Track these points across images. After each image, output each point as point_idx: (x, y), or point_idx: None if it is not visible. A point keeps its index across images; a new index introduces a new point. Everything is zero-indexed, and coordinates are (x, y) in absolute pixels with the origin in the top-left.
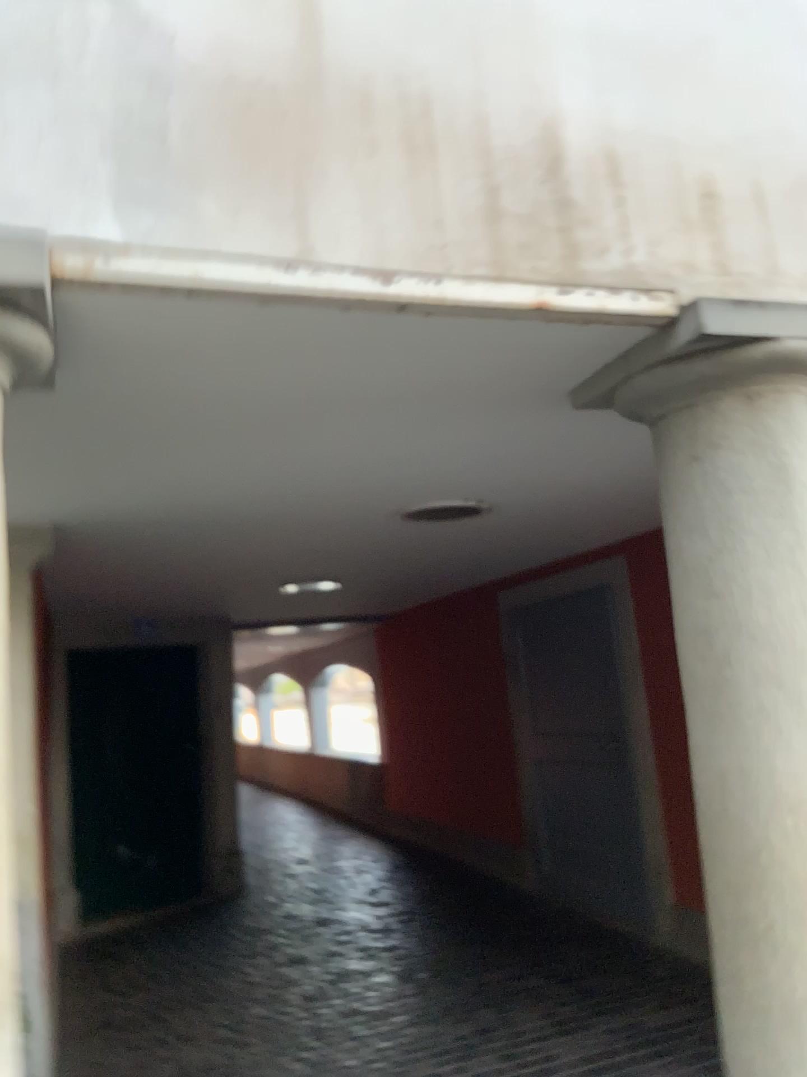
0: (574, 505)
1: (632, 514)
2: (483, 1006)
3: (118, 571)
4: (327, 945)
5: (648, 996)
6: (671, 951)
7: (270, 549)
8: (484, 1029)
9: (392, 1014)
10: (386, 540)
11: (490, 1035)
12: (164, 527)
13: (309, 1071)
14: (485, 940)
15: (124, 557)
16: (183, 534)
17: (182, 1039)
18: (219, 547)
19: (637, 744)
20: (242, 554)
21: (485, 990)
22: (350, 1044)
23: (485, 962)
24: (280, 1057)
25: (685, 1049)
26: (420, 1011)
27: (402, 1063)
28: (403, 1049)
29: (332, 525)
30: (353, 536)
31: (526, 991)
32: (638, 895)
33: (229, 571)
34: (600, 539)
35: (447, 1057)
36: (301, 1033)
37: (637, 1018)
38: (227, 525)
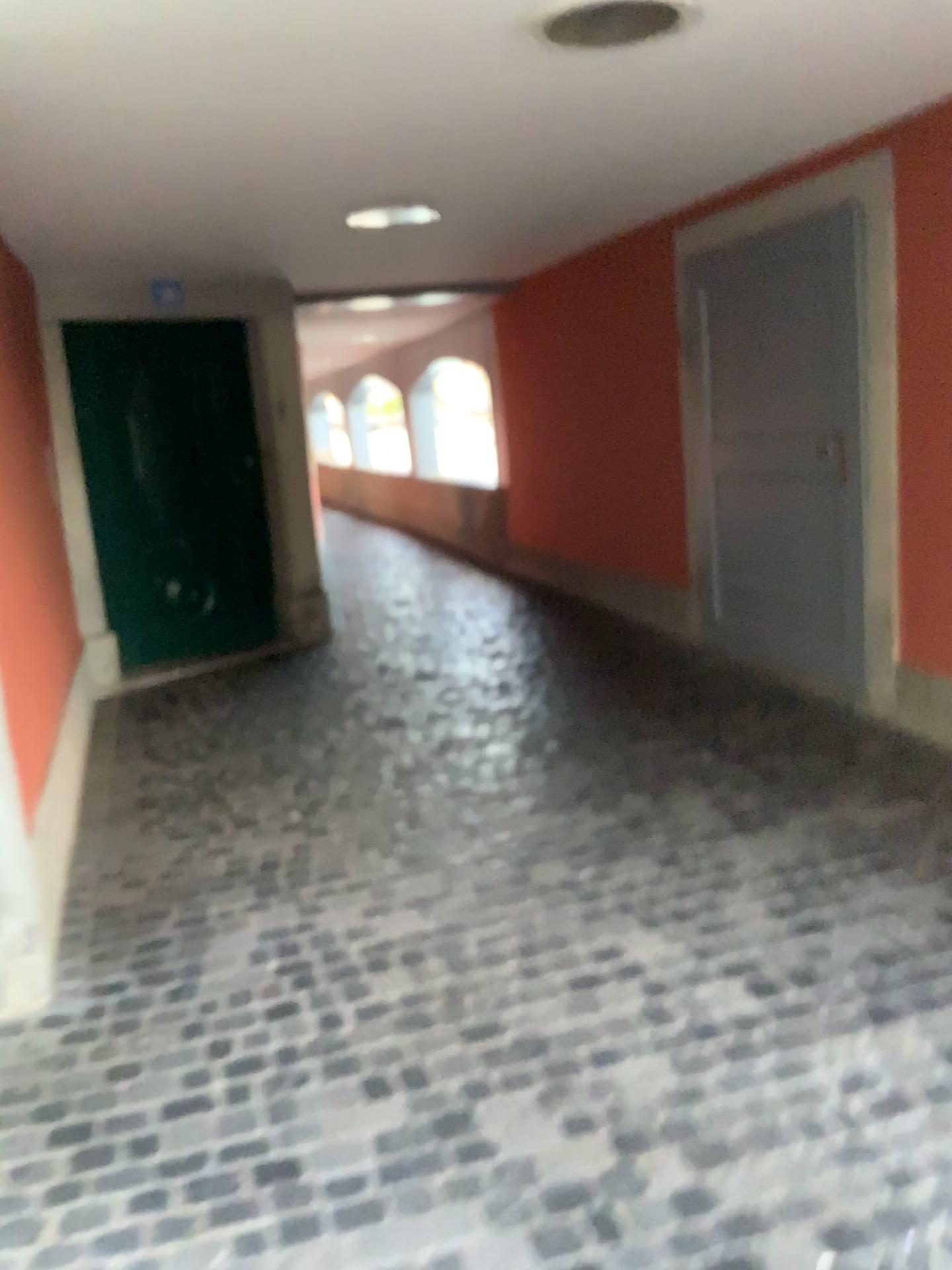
0: (844, 8)
1: (935, 41)
2: (635, 790)
3: (73, 170)
4: (428, 708)
5: (861, 781)
6: (889, 722)
7: (312, 125)
8: (636, 821)
9: (511, 799)
10: (502, 106)
11: (644, 828)
12: (111, 57)
13: (400, 872)
14: (635, 704)
15: (71, 138)
16: (152, 81)
17: (236, 825)
18: (225, 119)
19: (874, 447)
20: (266, 134)
21: (636, 770)
22: (456, 837)
23: (635, 732)
24: (362, 853)
25: (917, 855)
26: (549, 795)
27: (525, 863)
28: (528, 845)
29: (408, 57)
30: (446, 91)
31: (693, 772)
32: (847, 651)
33: (255, 174)
34: (856, 112)
35: (586, 857)
36: (391, 821)
37: (846, 810)
38: (221, 51)
